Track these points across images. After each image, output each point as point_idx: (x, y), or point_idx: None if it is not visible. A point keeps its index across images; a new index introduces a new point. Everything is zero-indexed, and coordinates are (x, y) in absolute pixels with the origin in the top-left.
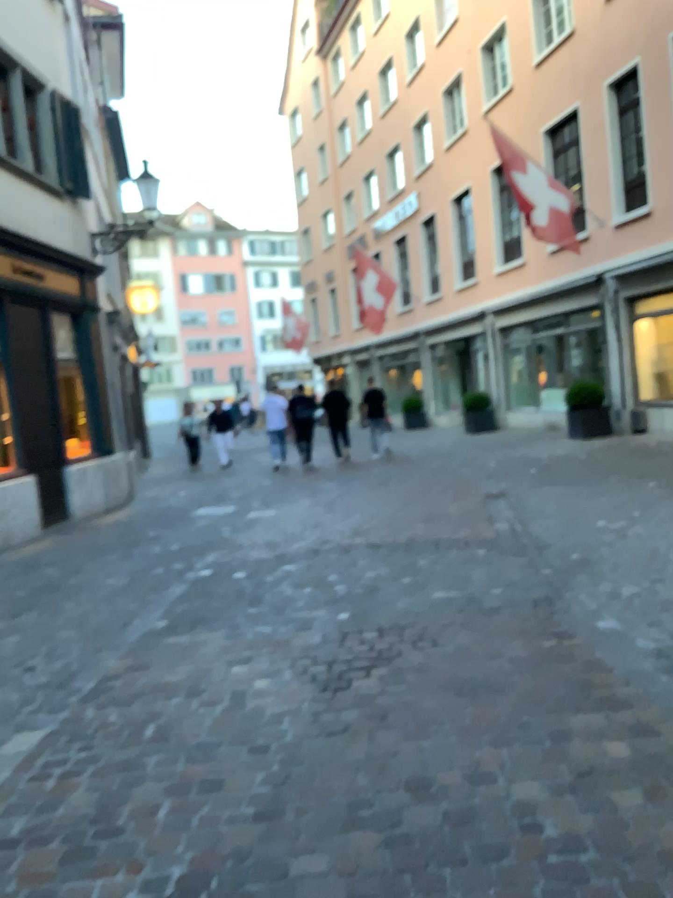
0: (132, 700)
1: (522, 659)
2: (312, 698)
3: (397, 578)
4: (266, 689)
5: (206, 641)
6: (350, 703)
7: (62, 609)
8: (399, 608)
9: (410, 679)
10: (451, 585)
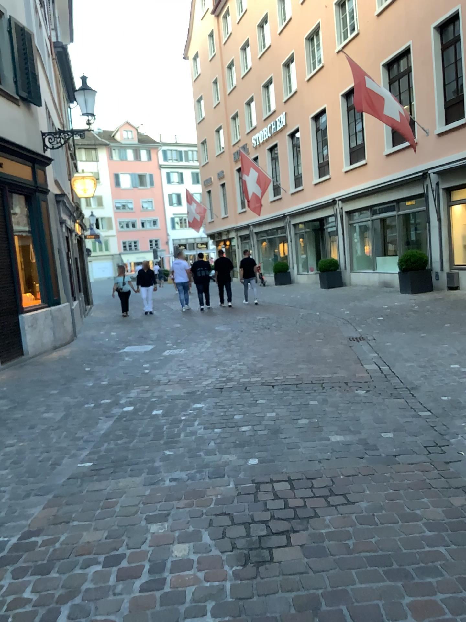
0: (48, 569)
1: (441, 524)
2: (235, 578)
3: (296, 421)
4: (185, 561)
5: (126, 490)
6: (276, 586)
7: (0, 448)
8: (304, 455)
9: (333, 551)
10: (346, 429)
